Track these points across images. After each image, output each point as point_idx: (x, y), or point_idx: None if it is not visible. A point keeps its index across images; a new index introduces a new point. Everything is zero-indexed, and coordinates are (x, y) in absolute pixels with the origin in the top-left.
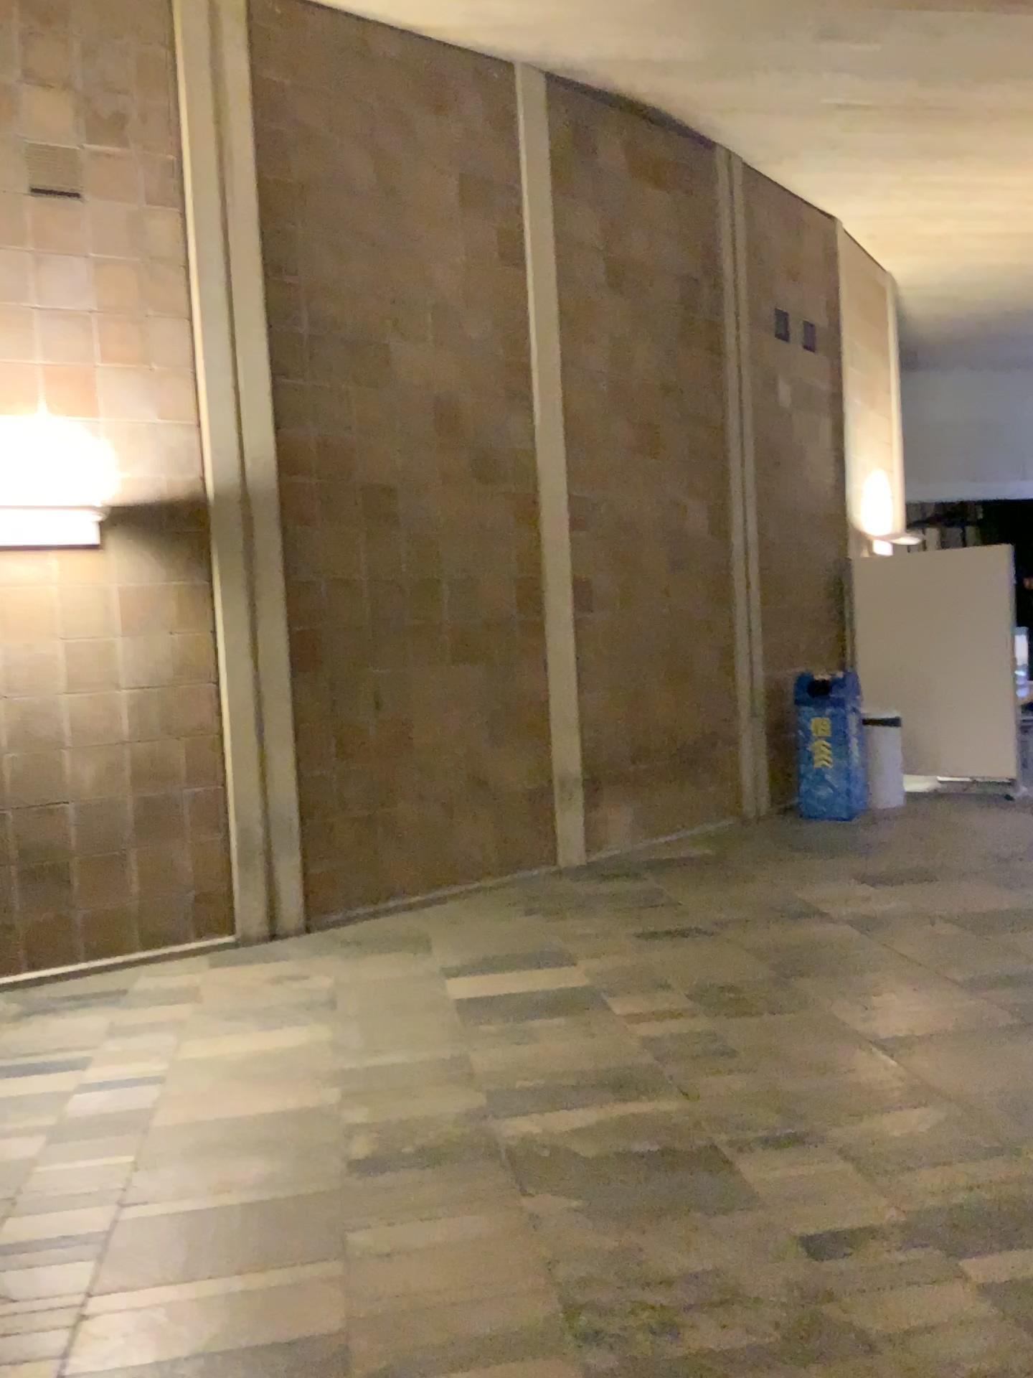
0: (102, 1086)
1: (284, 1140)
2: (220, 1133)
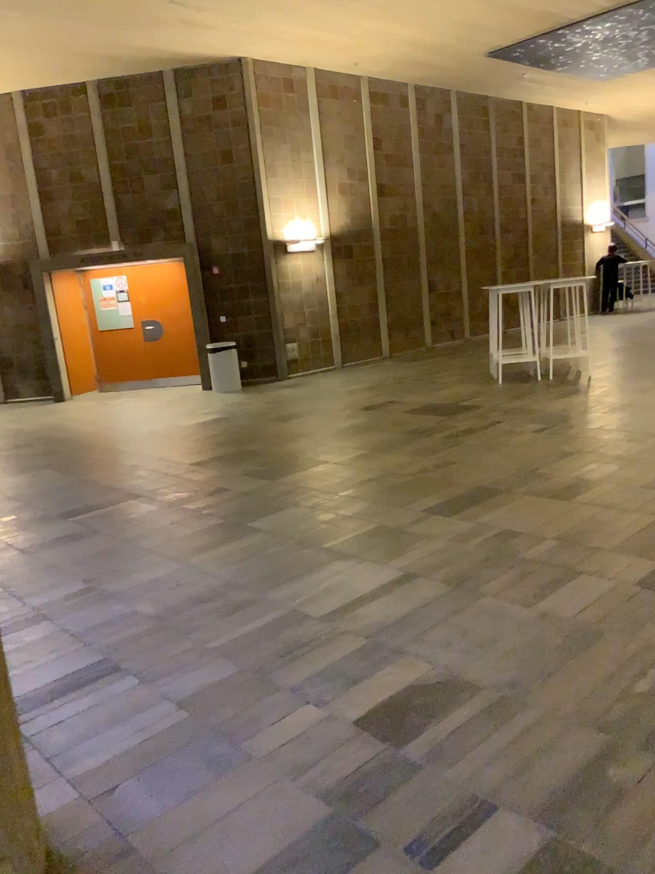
0: None
1: None
2: None
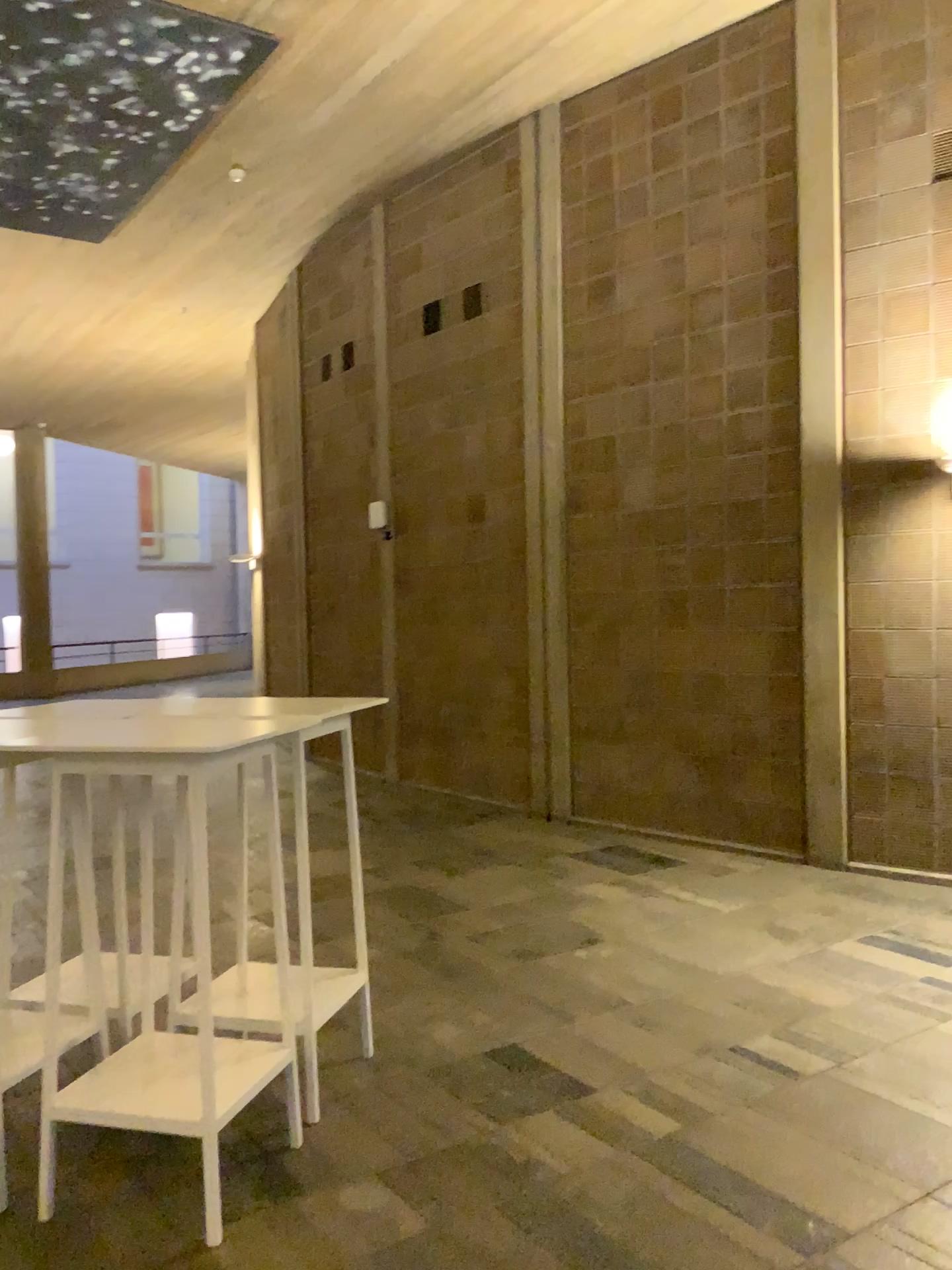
0: (931, 983)
1: None
2: None
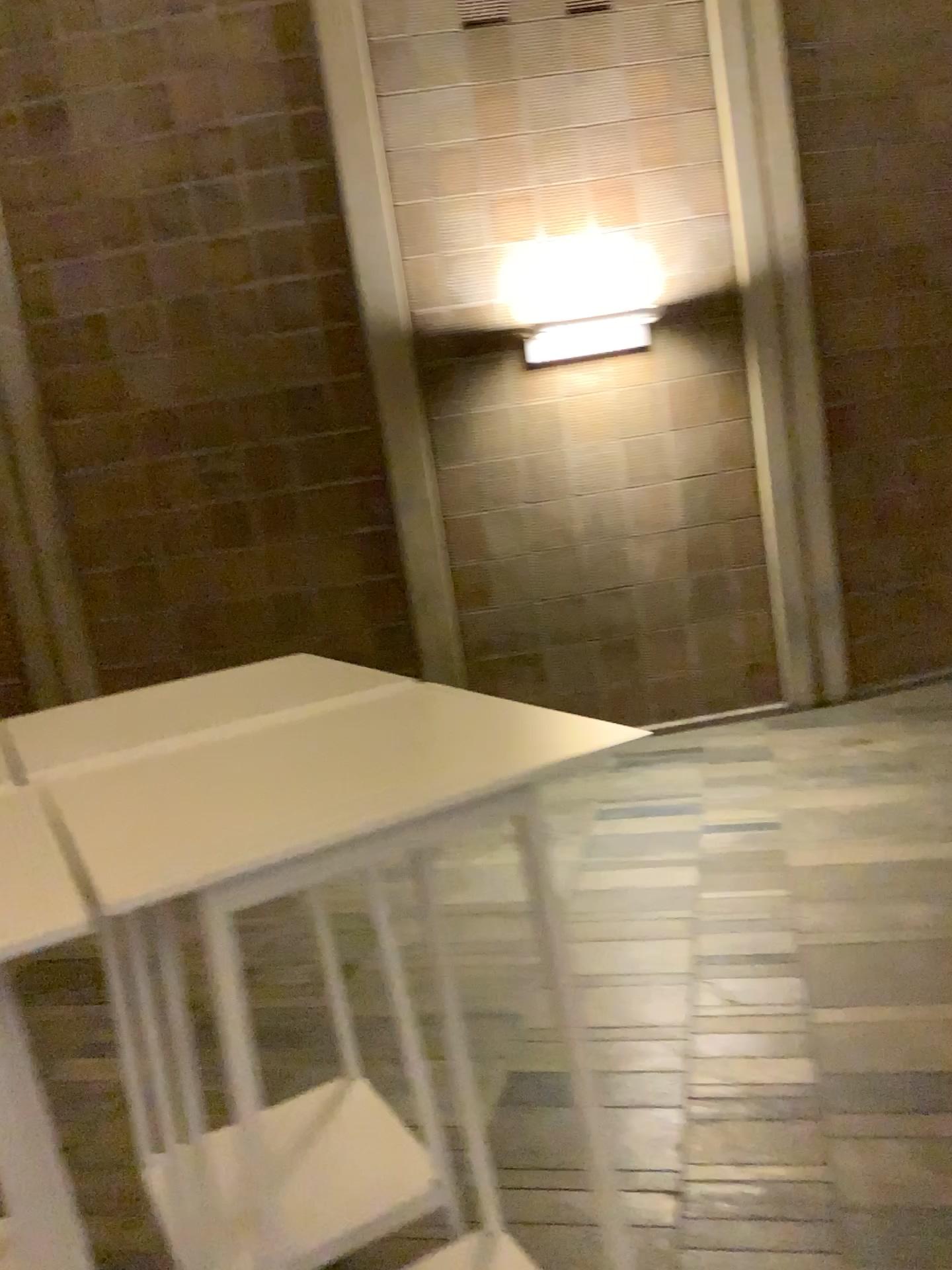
0: (730, 829)
1: (935, 886)
2: (867, 875)
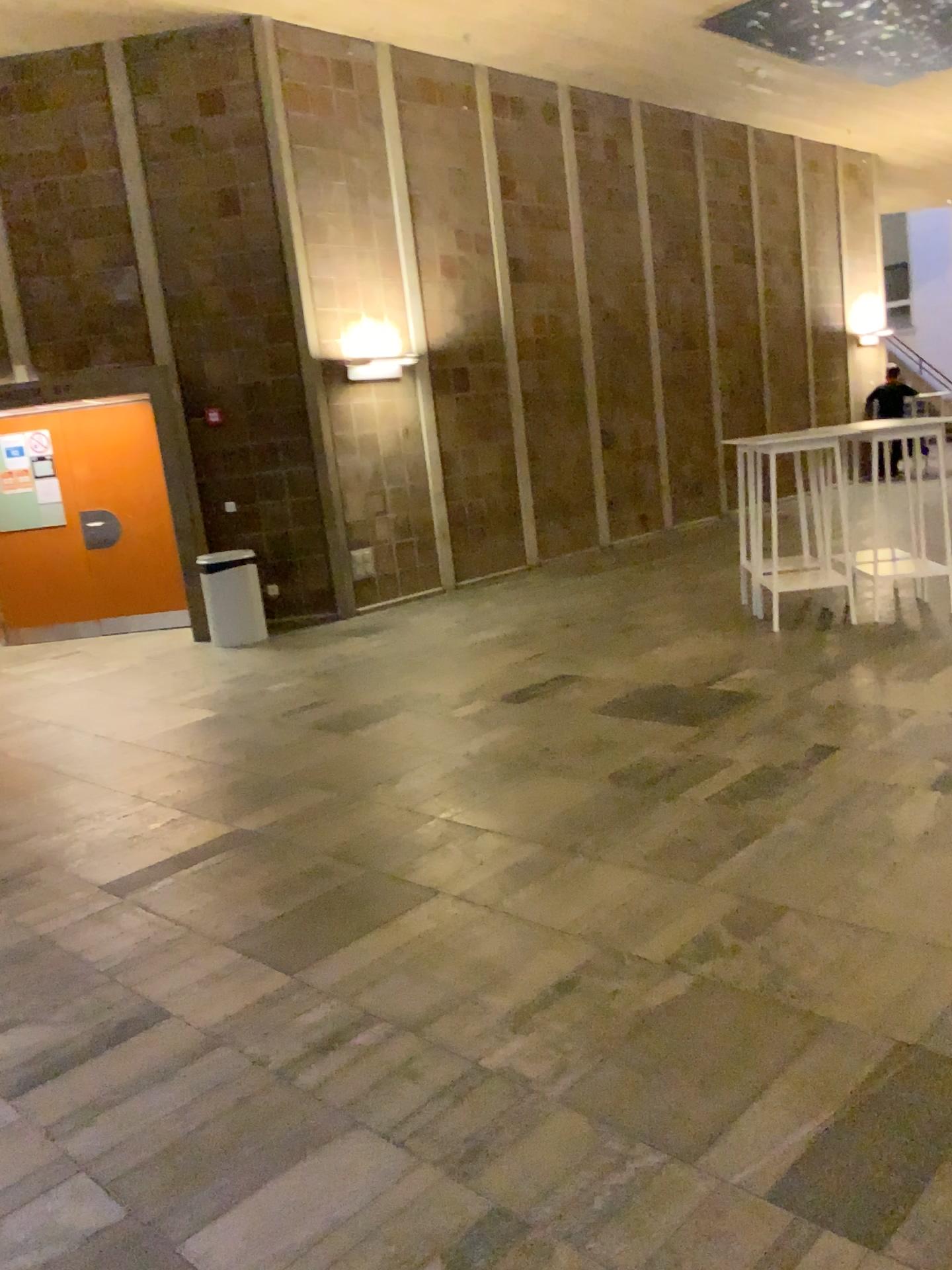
0: None
1: None
2: None
